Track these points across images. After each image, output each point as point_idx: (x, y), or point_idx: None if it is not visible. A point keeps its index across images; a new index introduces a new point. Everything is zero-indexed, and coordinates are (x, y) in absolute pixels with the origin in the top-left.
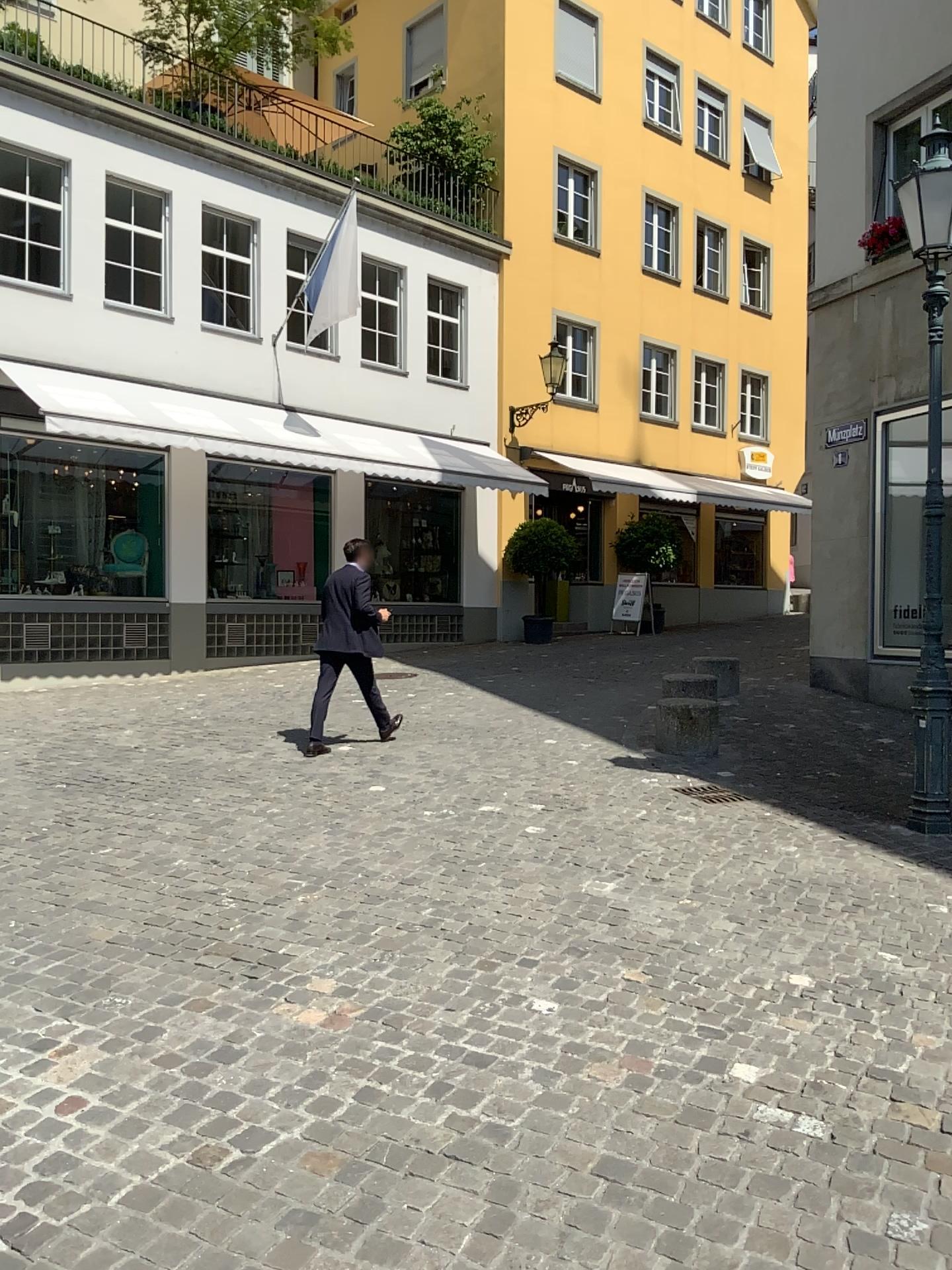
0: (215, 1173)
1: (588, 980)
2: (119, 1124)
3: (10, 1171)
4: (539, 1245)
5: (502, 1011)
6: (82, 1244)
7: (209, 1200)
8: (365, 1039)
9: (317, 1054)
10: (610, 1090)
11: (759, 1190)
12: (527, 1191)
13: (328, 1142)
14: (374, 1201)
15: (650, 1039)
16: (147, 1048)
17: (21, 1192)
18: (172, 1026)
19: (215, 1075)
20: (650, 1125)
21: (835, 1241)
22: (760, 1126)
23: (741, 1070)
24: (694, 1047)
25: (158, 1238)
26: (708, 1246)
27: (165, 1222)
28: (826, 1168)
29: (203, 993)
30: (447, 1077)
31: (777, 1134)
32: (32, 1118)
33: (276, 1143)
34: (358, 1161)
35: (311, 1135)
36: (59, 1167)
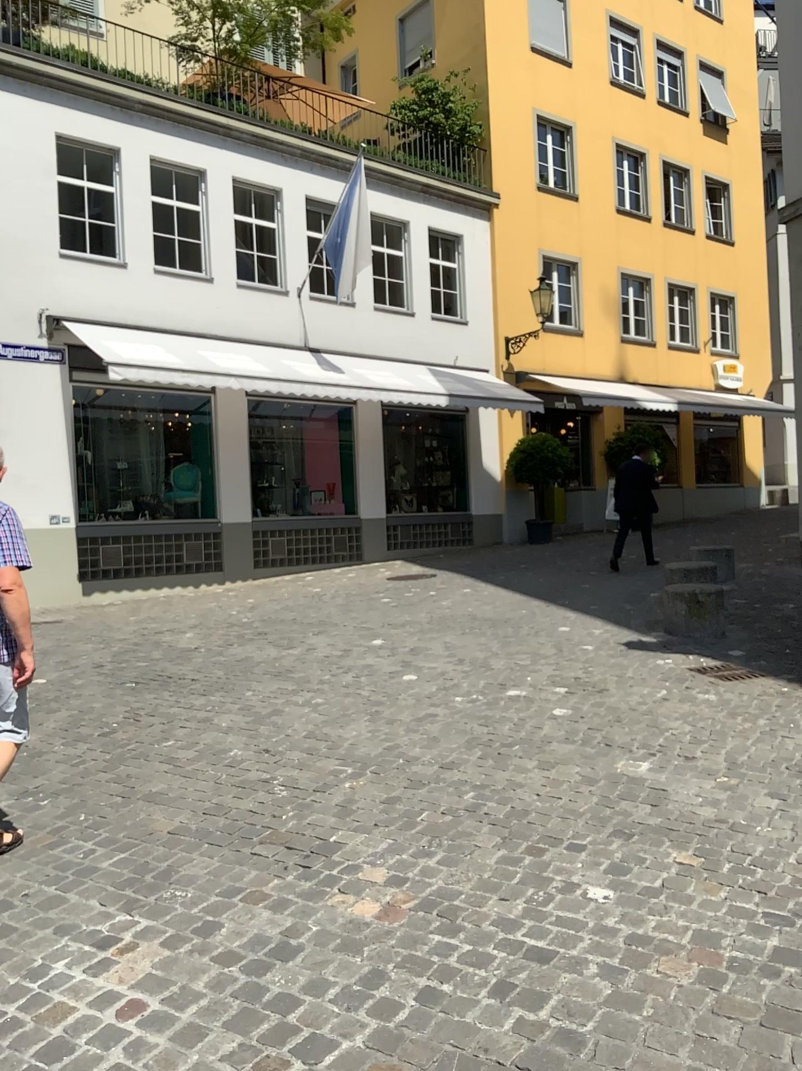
0: None
1: (638, 864)
2: (179, 1030)
3: None
4: None
5: (556, 899)
6: None
7: None
8: (421, 933)
9: (373, 950)
10: (683, 989)
11: None
12: None
13: (392, 1052)
14: None
15: (716, 929)
16: (206, 945)
17: None
18: (230, 921)
19: (274, 975)
20: (735, 1031)
21: None
22: None
23: None
24: (764, 937)
25: None
26: None
27: None
28: None
29: (259, 885)
30: (509, 975)
31: None
32: (93, 1024)
33: (338, 1053)
34: None
35: (373, 1043)
36: None
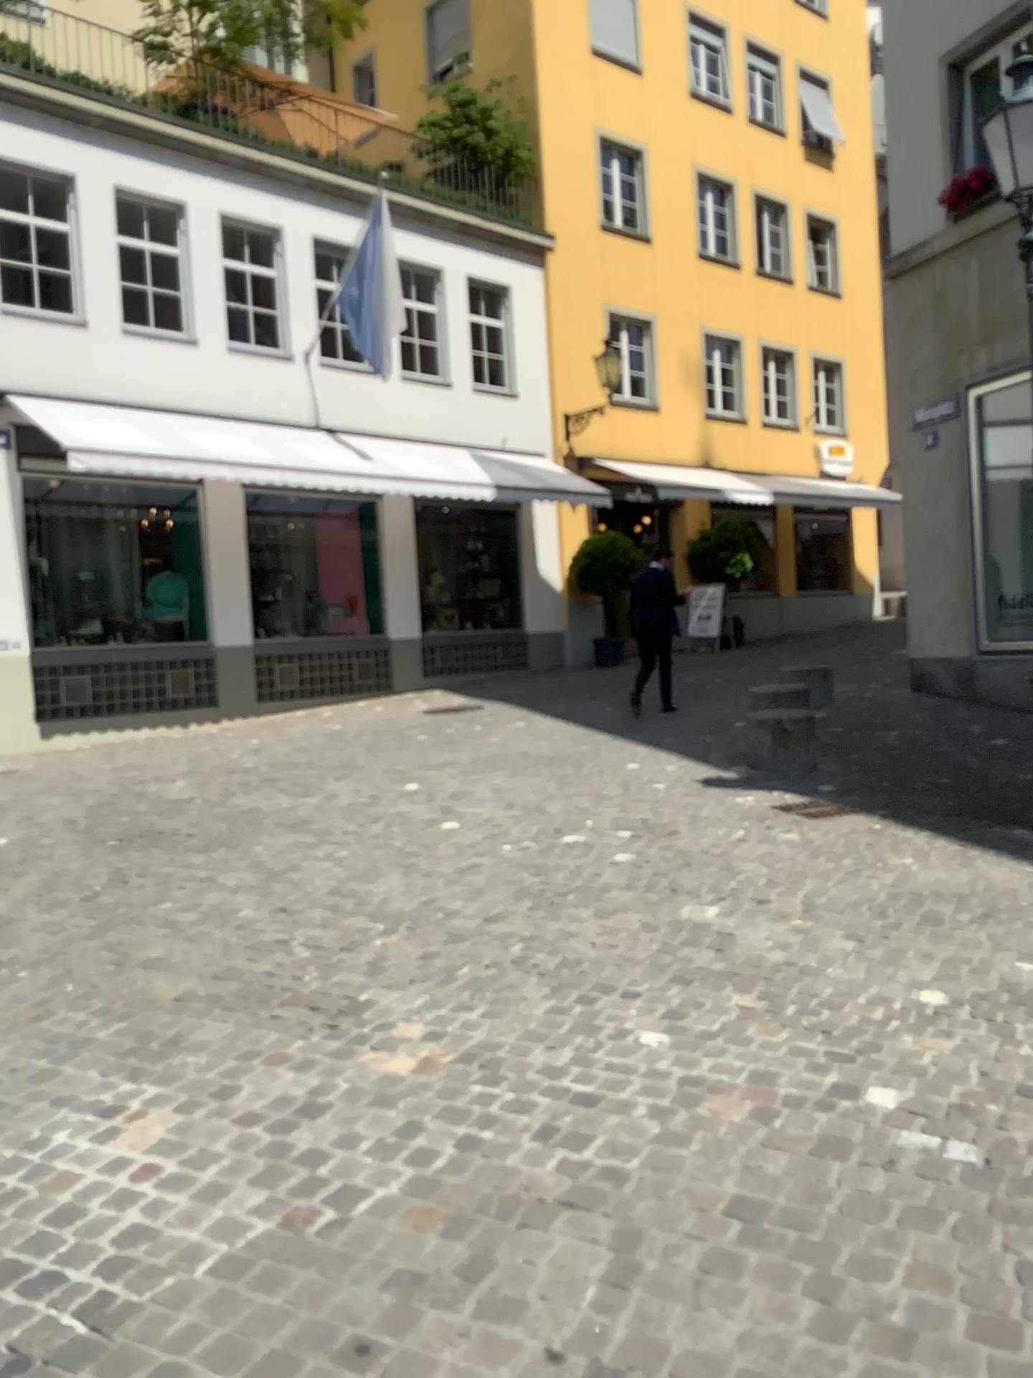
0: (309, 1235)
1: (698, 1009)
2: (200, 1188)
3: (87, 1245)
4: (670, 1293)
5: (607, 1046)
6: (170, 1318)
7: (304, 1264)
8: (460, 1085)
9: (409, 1103)
10: (734, 1124)
11: (910, 1222)
12: (652, 1236)
13: (429, 1195)
14: (485, 1256)
15: (773, 1067)
16: (225, 1107)
17: (100, 1266)
18: (251, 1083)
19: (301, 1132)
20: (782, 1159)
21: (999, 1273)
22: (903, 1153)
23: (876, 1095)
24: (822, 1073)
25: (252, 1307)
26: (858, 1285)
27: (258, 1290)
28: (981, 1194)
29: (282, 1046)
30: (553, 1119)
31: (923, 1161)
32: (107, 1187)
33: (373, 1199)
34: (464, 1214)
35: (409, 1189)
36: (139, 1237)
